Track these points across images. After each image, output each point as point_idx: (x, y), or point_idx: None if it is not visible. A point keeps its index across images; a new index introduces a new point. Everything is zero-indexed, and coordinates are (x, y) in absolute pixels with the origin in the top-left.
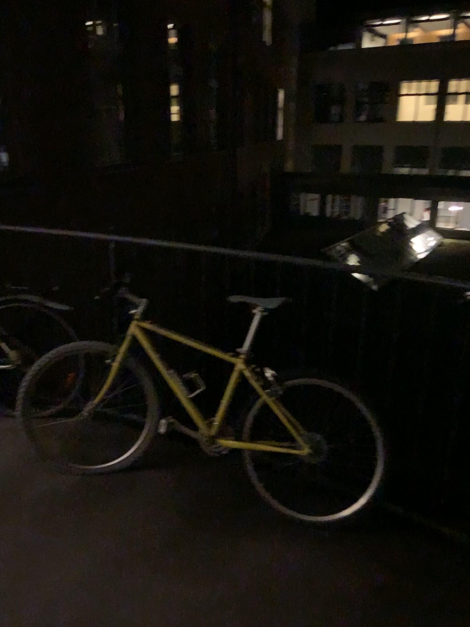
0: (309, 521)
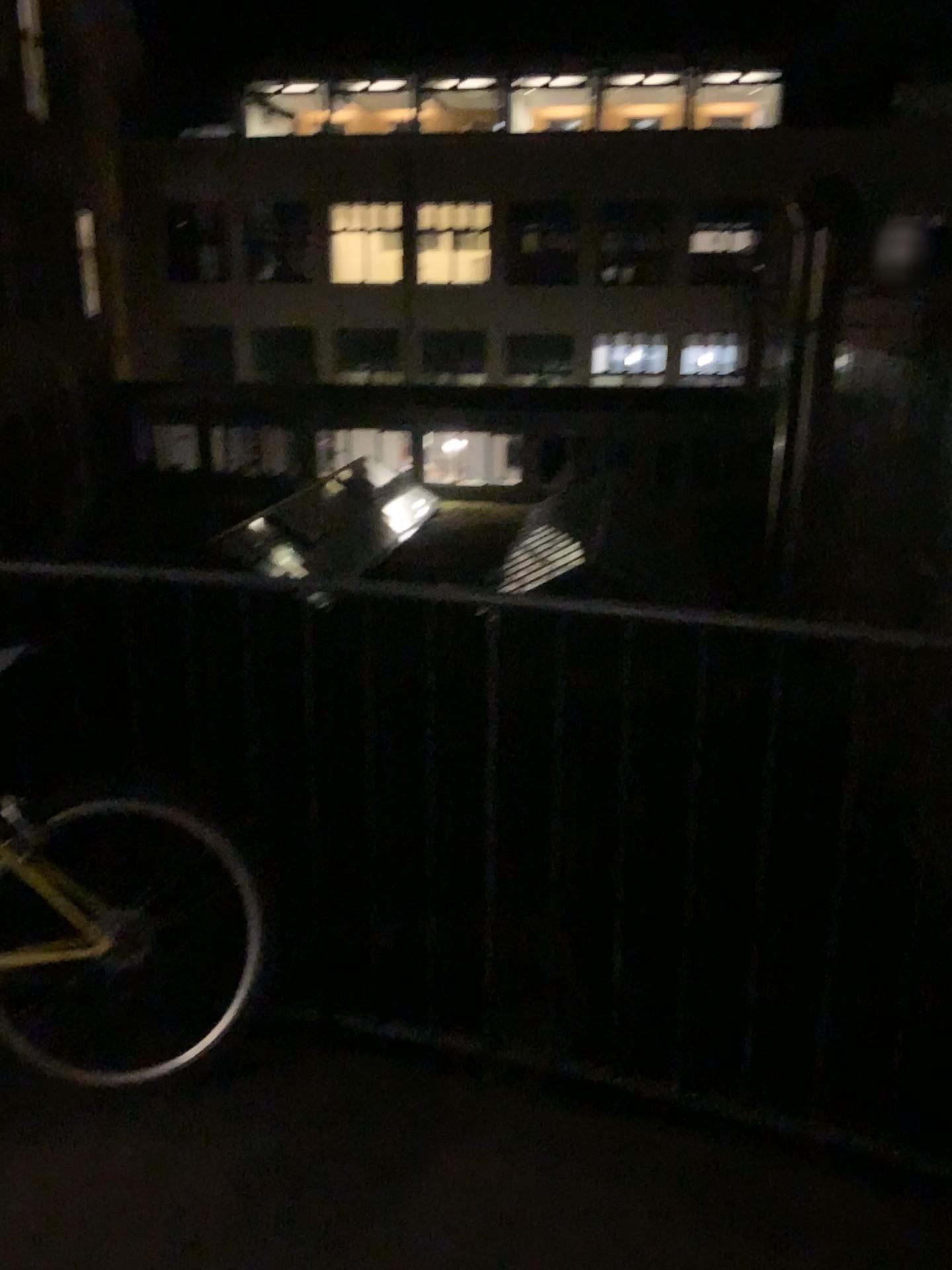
0: (121, 1087)
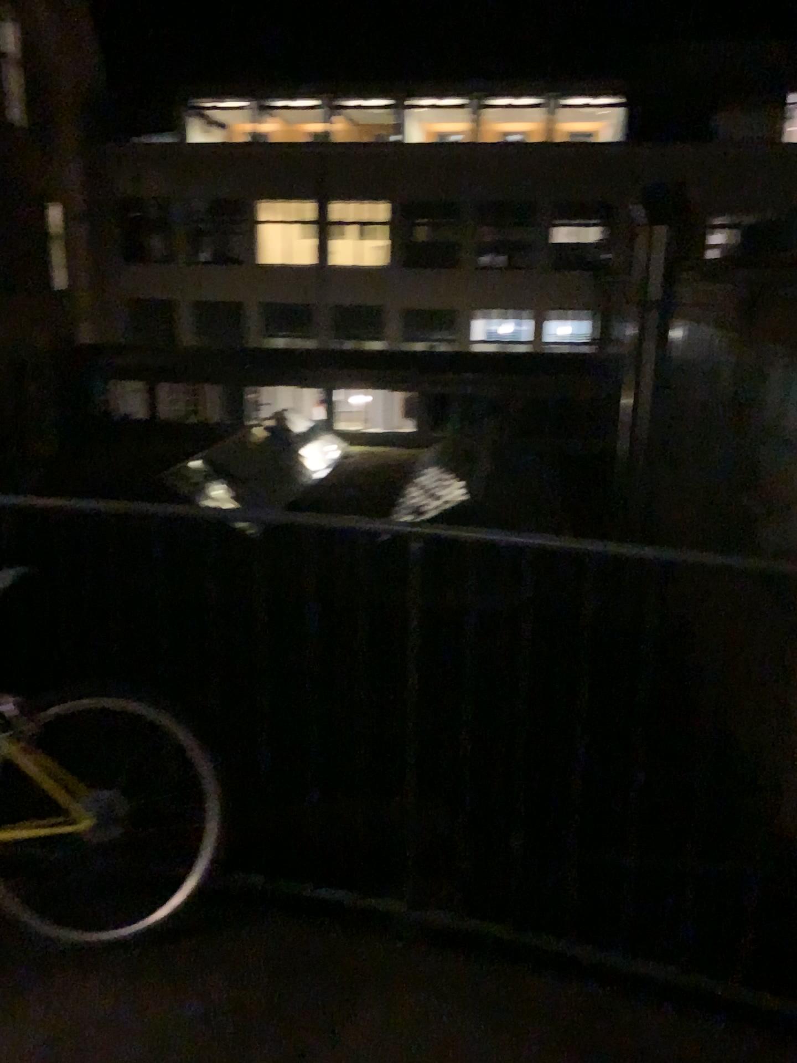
0: (101, 941)
